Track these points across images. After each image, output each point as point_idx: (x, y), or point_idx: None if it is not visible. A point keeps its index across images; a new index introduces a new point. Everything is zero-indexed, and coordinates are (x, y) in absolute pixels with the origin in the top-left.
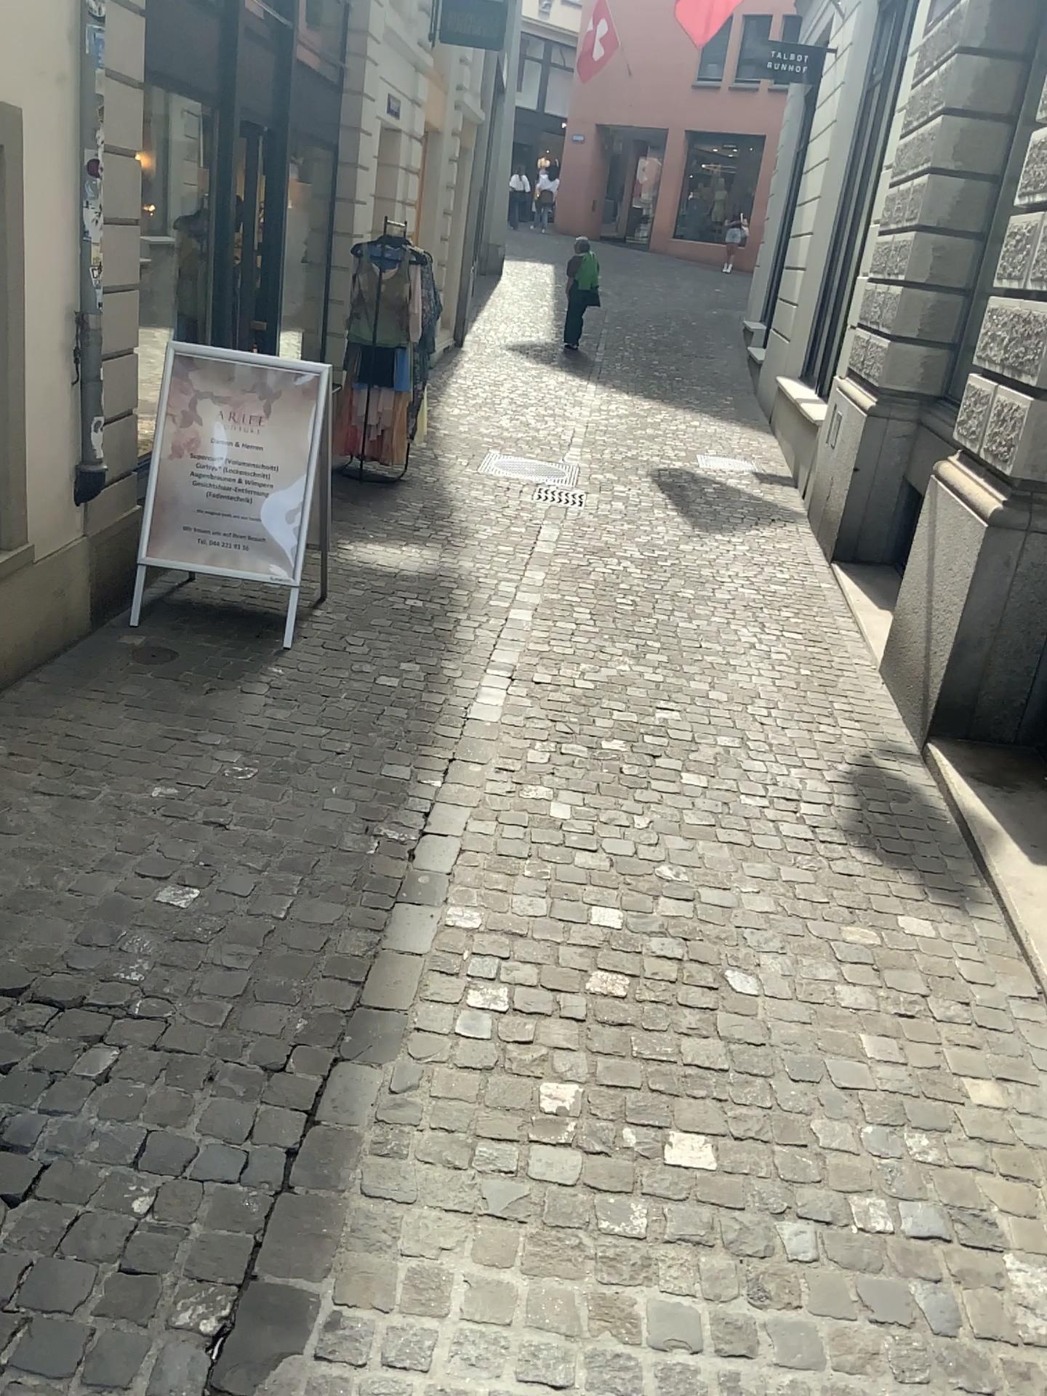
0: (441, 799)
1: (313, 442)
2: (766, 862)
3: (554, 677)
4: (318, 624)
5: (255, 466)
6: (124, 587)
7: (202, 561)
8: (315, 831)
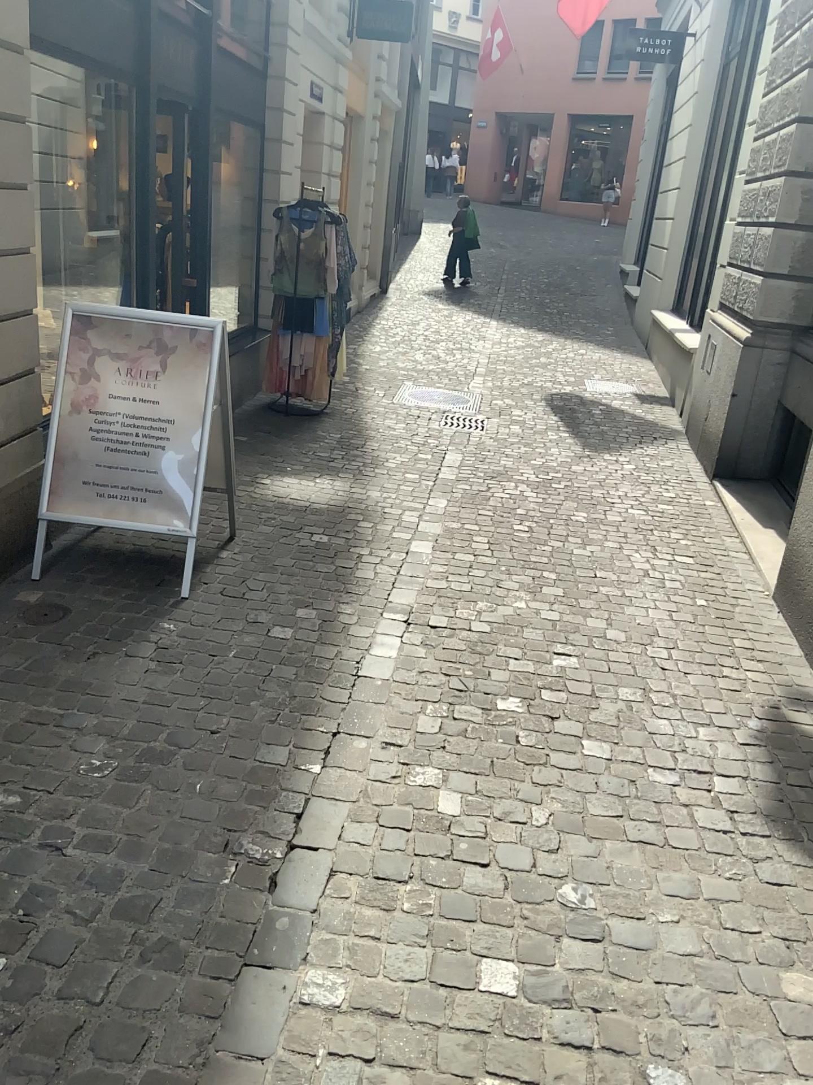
0: (317, 793)
1: (208, 395)
2: (681, 873)
3: (449, 623)
4: (219, 571)
5: (151, 421)
6: (27, 541)
7: (98, 517)
8: (164, 853)
